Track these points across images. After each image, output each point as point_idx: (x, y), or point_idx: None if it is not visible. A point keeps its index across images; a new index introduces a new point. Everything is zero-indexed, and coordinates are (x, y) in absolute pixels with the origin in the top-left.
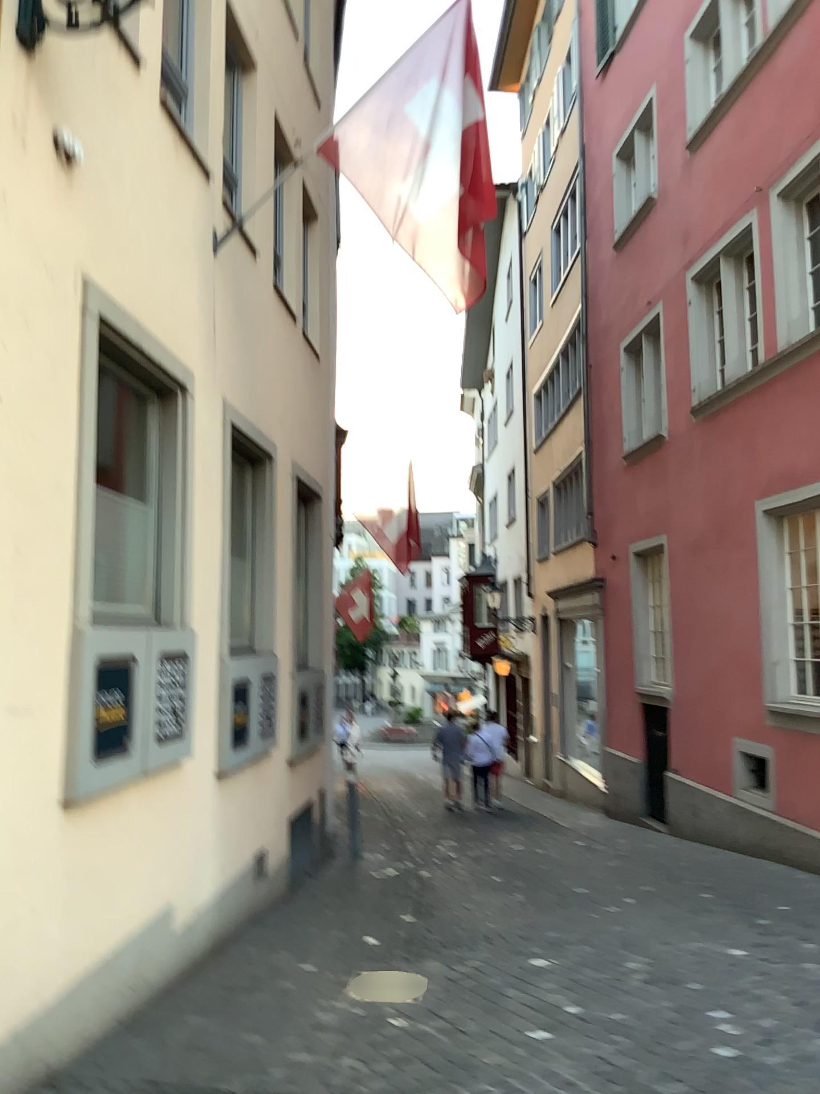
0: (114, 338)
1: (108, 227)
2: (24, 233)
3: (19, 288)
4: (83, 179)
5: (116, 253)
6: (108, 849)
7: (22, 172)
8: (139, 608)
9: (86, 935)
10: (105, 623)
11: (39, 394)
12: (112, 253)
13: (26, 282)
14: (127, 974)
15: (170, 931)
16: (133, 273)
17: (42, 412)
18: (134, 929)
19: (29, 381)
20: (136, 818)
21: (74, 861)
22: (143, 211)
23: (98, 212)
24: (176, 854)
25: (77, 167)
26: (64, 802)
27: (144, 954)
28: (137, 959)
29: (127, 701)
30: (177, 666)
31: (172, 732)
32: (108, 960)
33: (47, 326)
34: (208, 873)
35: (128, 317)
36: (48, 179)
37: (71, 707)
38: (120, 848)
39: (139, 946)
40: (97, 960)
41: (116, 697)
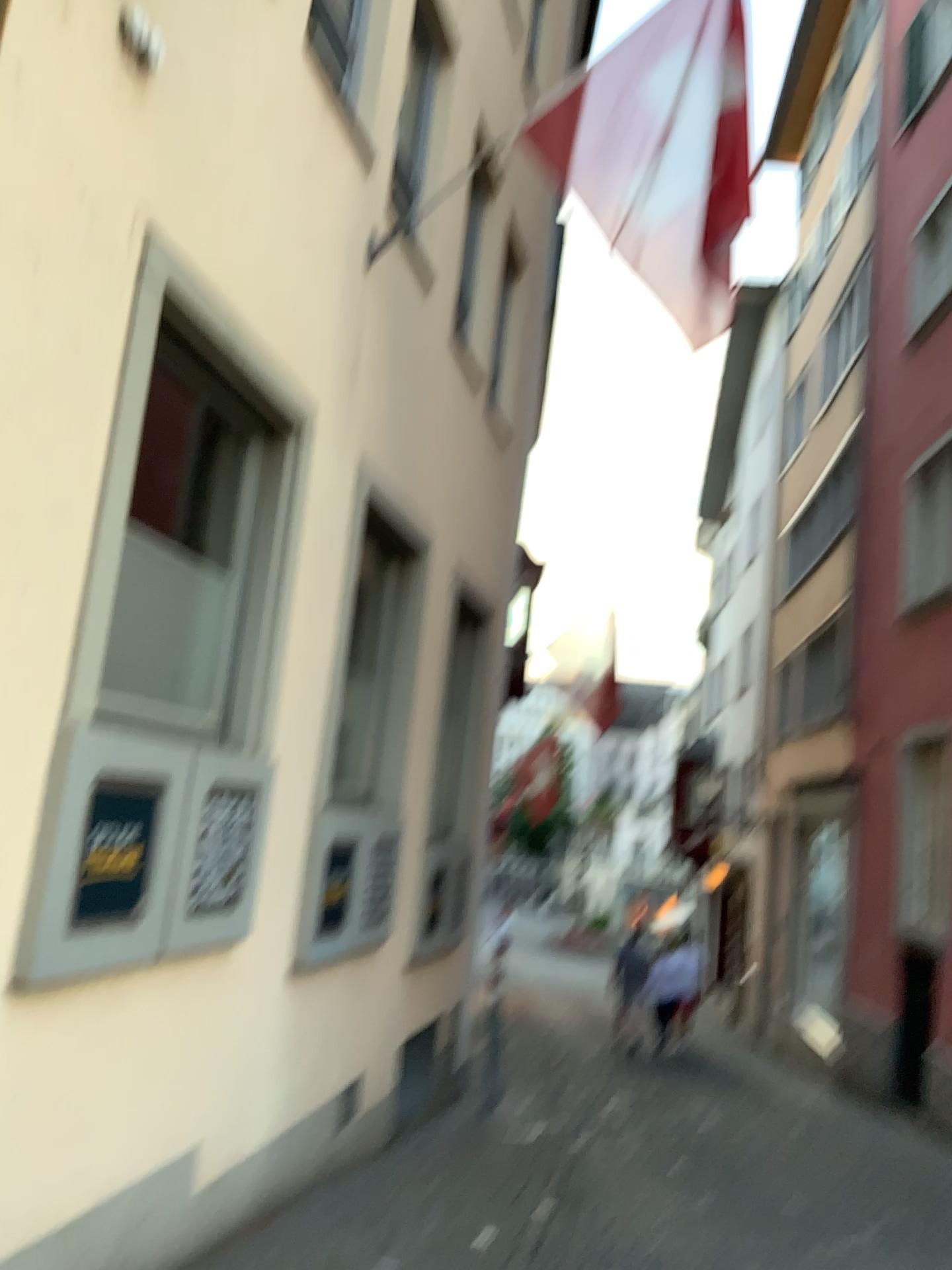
0: (189, 328)
1: (199, 175)
2: (46, 129)
3: (26, 205)
4: (165, 93)
5: (210, 214)
6: (84, 1067)
7: (55, 44)
8: (185, 715)
9: (25, 1197)
10: (123, 727)
11: (40, 367)
12: (203, 211)
13: (40, 200)
14: (95, 1260)
15: (181, 1196)
16: (236, 251)
17: (43, 394)
18: (118, 1189)
19: (25, 344)
20: (143, 1023)
21: (15, 1082)
22: (265, 176)
23: (184, 145)
24: (206, 1080)
25: (158, 75)
26: (3, 988)
27: (130, 1230)
28: (118, 1235)
29: (146, 848)
30: (240, 808)
31: (221, 902)
32: (62, 1236)
33: (69, 274)
34: (257, 1111)
35: (219, 306)
36: (102, 70)
37: (34, 844)
38: (106, 1066)
39: (124, 1216)
40: (41, 1238)
41: (129, 839)
